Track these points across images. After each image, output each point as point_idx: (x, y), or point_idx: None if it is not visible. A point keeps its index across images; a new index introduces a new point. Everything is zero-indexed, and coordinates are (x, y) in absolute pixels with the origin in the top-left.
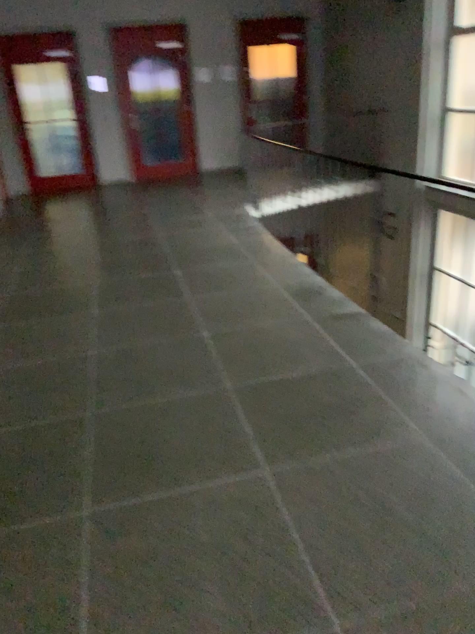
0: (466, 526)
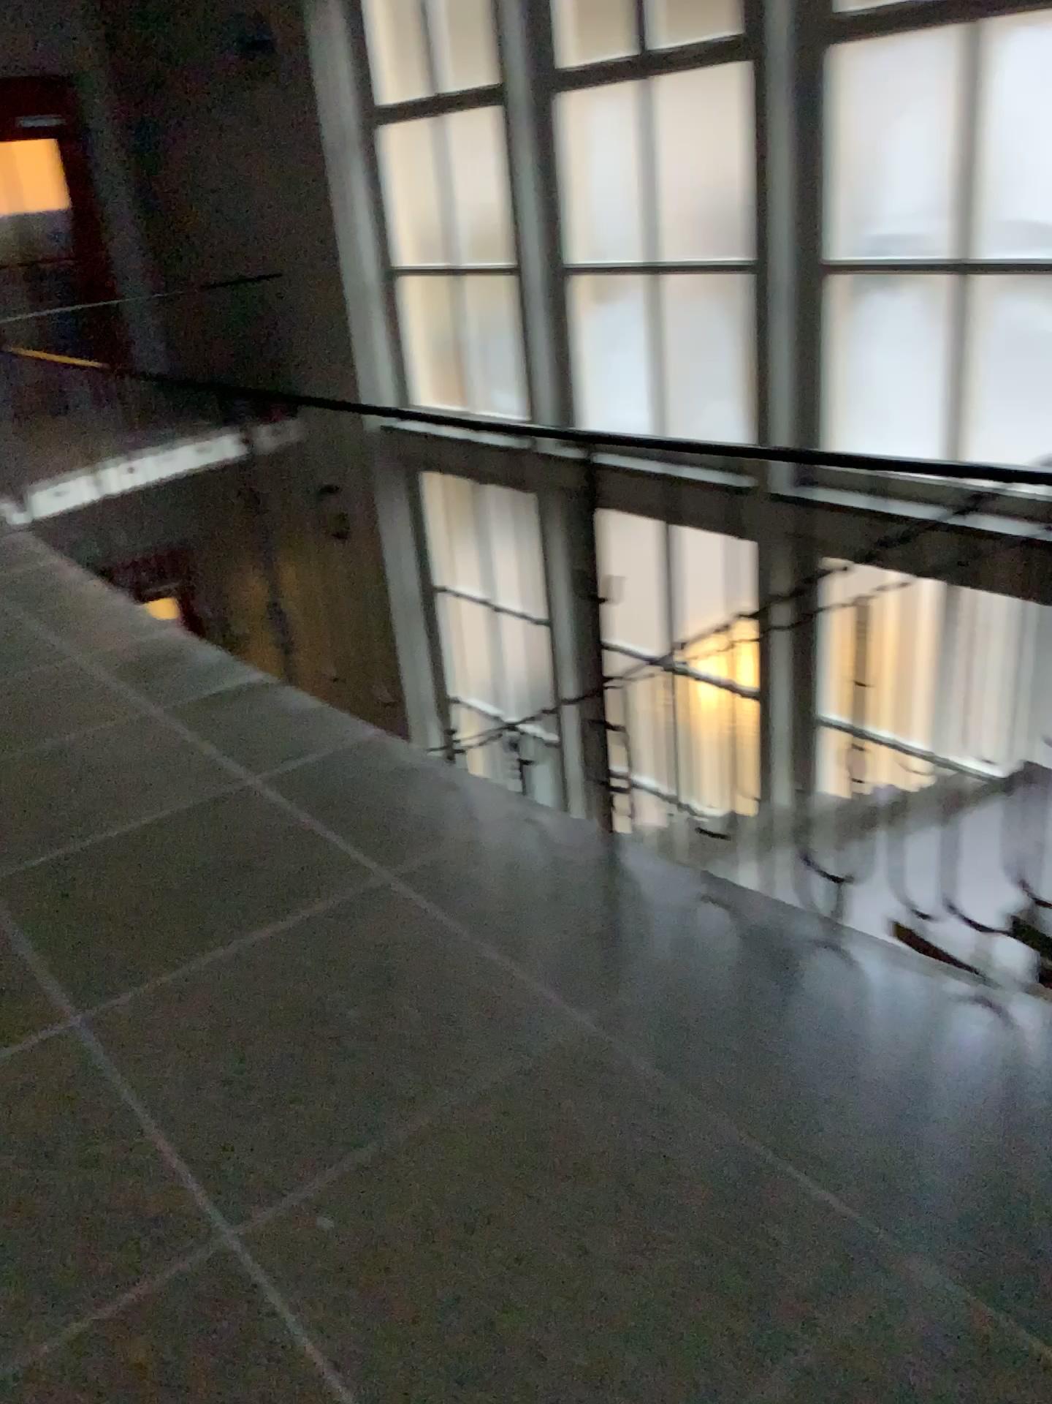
0: (466, 1013)
